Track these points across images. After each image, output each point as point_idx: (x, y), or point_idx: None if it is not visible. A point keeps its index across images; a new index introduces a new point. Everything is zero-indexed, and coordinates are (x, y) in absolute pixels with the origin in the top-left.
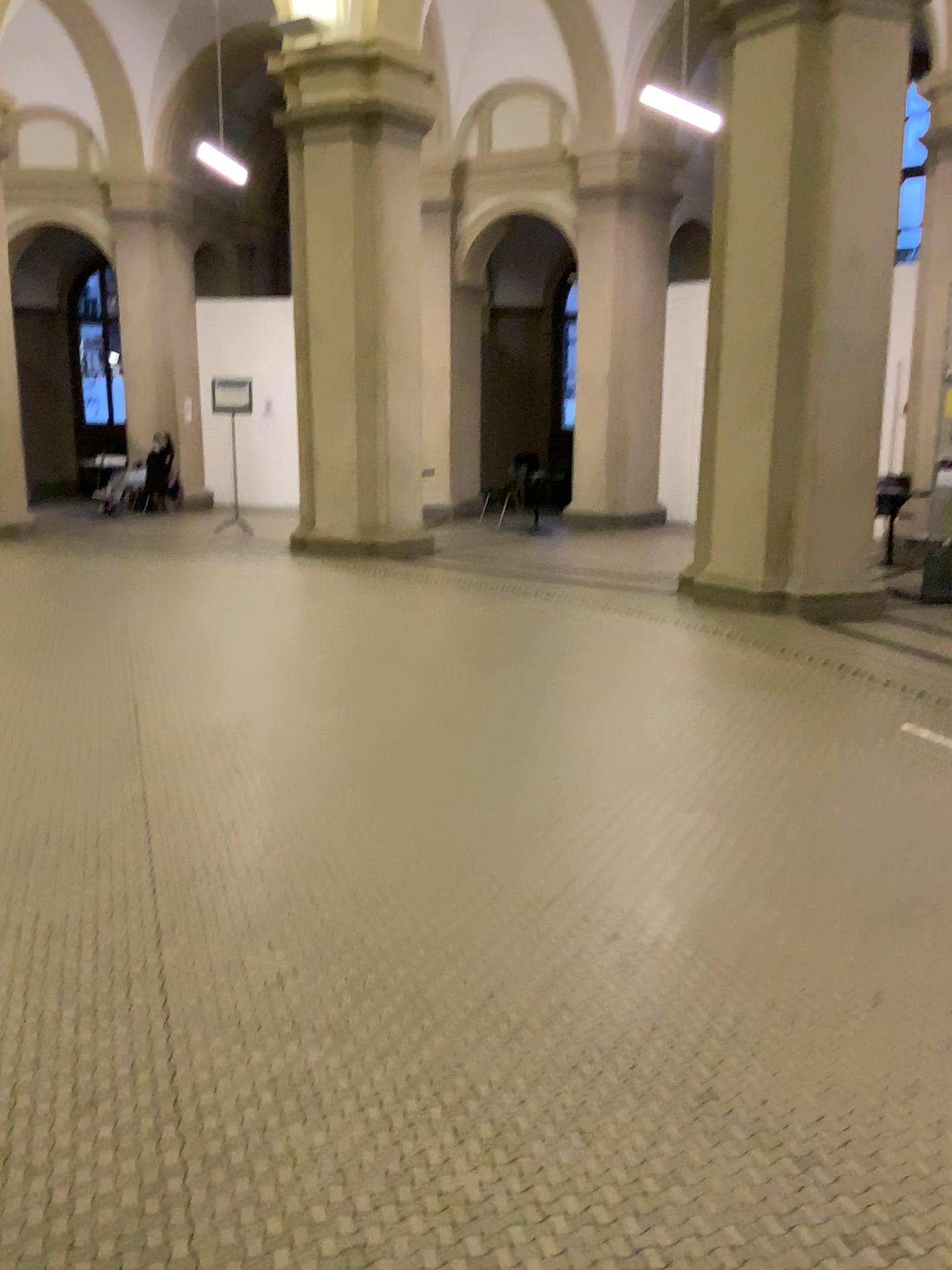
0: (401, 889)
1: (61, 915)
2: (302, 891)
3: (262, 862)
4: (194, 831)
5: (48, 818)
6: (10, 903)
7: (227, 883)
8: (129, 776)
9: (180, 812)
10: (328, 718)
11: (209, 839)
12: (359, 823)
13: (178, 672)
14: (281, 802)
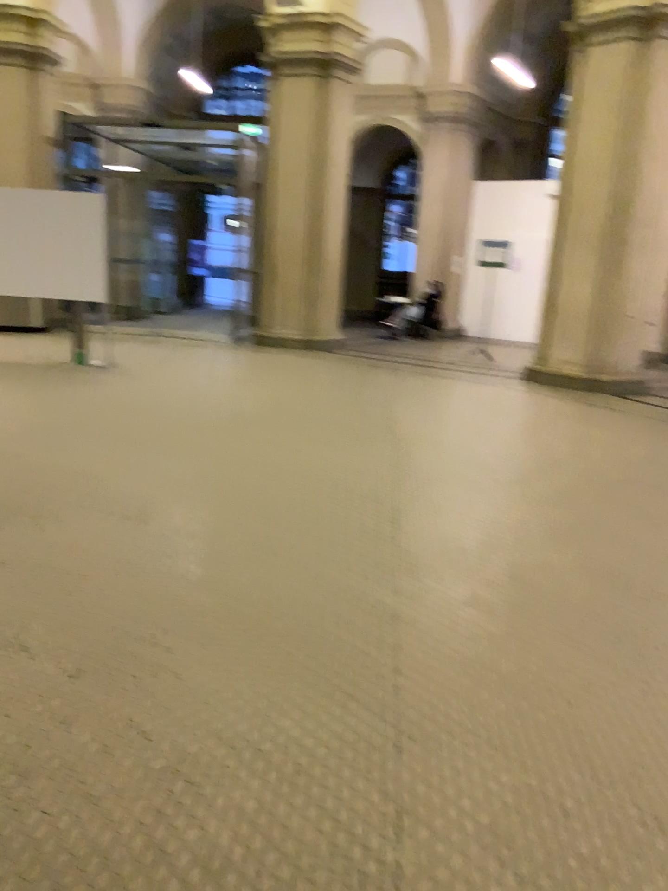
0: (667, 822)
1: (303, 747)
2: (548, 789)
3: (503, 728)
4: (437, 667)
5: (310, 616)
6: (262, 716)
7: (468, 752)
8: (383, 583)
9: (425, 638)
10: (566, 554)
11: (452, 682)
12: (606, 698)
13: (434, 481)
14: (523, 648)
